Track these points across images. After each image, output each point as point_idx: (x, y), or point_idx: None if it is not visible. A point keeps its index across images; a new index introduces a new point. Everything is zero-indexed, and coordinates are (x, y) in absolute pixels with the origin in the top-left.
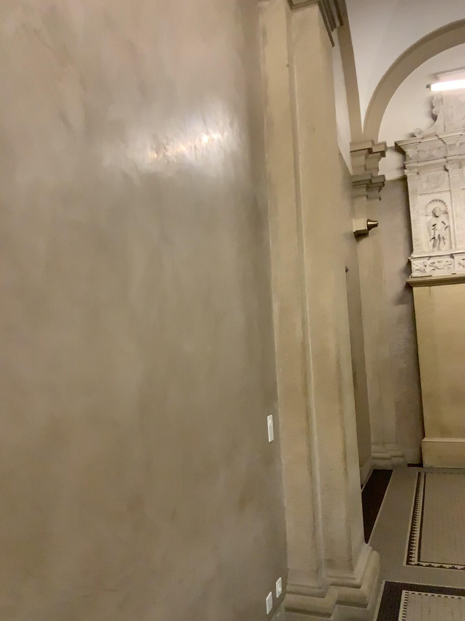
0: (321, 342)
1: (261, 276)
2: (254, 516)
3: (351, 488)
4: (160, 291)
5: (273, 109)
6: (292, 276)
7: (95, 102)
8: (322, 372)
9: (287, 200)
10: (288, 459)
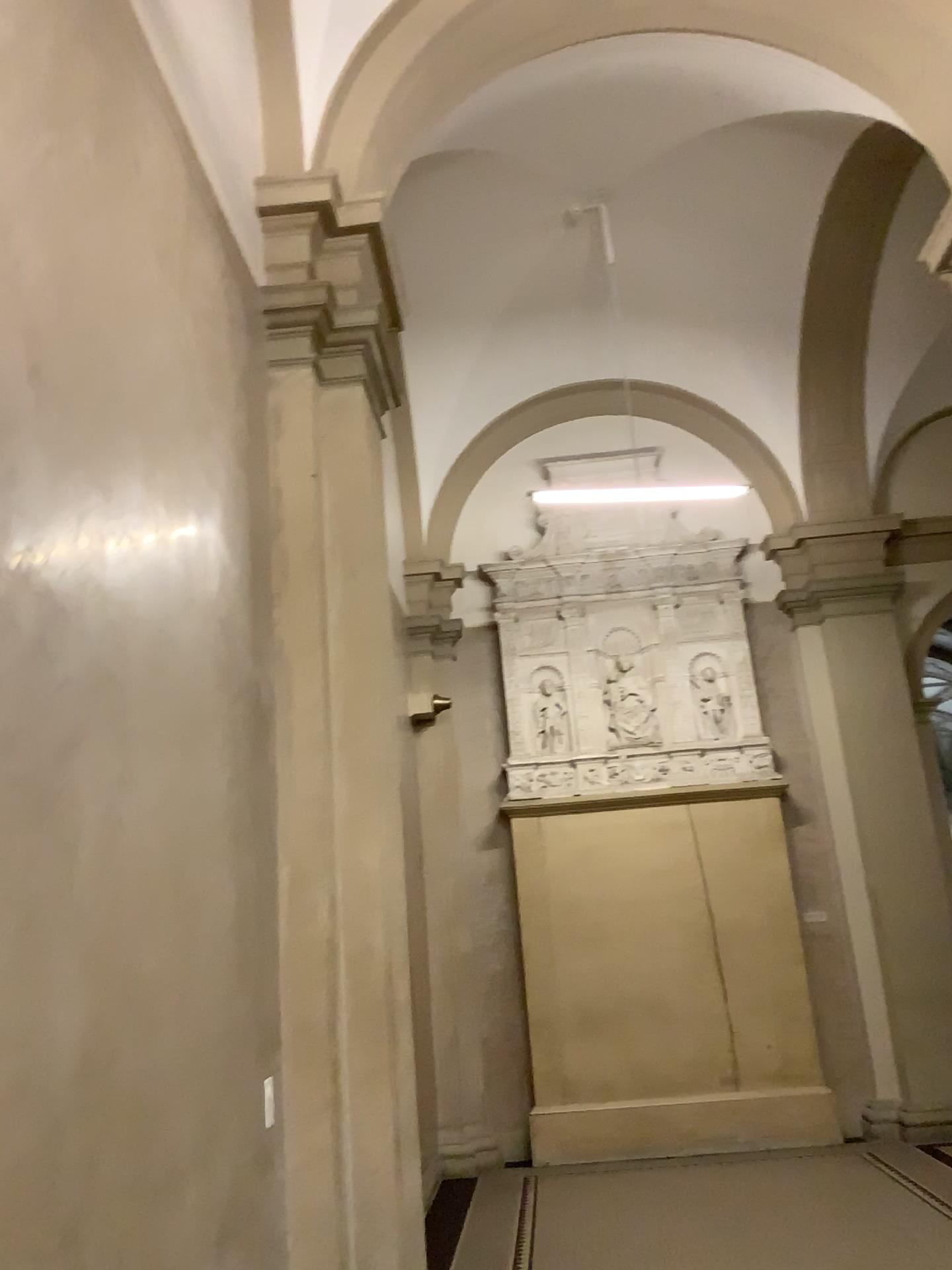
0: (361, 934)
1: (263, 821)
2: (244, 1267)
3: (409, 1205)
4: (125, 865)
5: (289, 540)
6: (314, 818)
7: (60, 588)
8: (362, 988)
9: (308, 689)
10: (300, 1156)
